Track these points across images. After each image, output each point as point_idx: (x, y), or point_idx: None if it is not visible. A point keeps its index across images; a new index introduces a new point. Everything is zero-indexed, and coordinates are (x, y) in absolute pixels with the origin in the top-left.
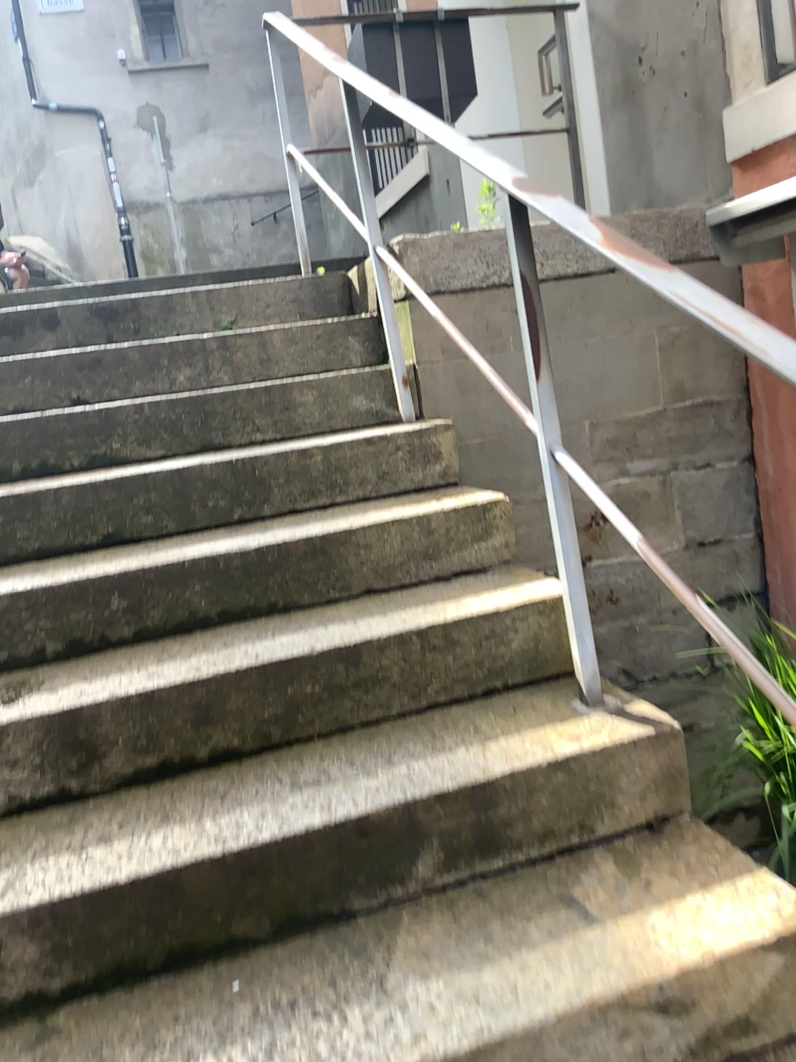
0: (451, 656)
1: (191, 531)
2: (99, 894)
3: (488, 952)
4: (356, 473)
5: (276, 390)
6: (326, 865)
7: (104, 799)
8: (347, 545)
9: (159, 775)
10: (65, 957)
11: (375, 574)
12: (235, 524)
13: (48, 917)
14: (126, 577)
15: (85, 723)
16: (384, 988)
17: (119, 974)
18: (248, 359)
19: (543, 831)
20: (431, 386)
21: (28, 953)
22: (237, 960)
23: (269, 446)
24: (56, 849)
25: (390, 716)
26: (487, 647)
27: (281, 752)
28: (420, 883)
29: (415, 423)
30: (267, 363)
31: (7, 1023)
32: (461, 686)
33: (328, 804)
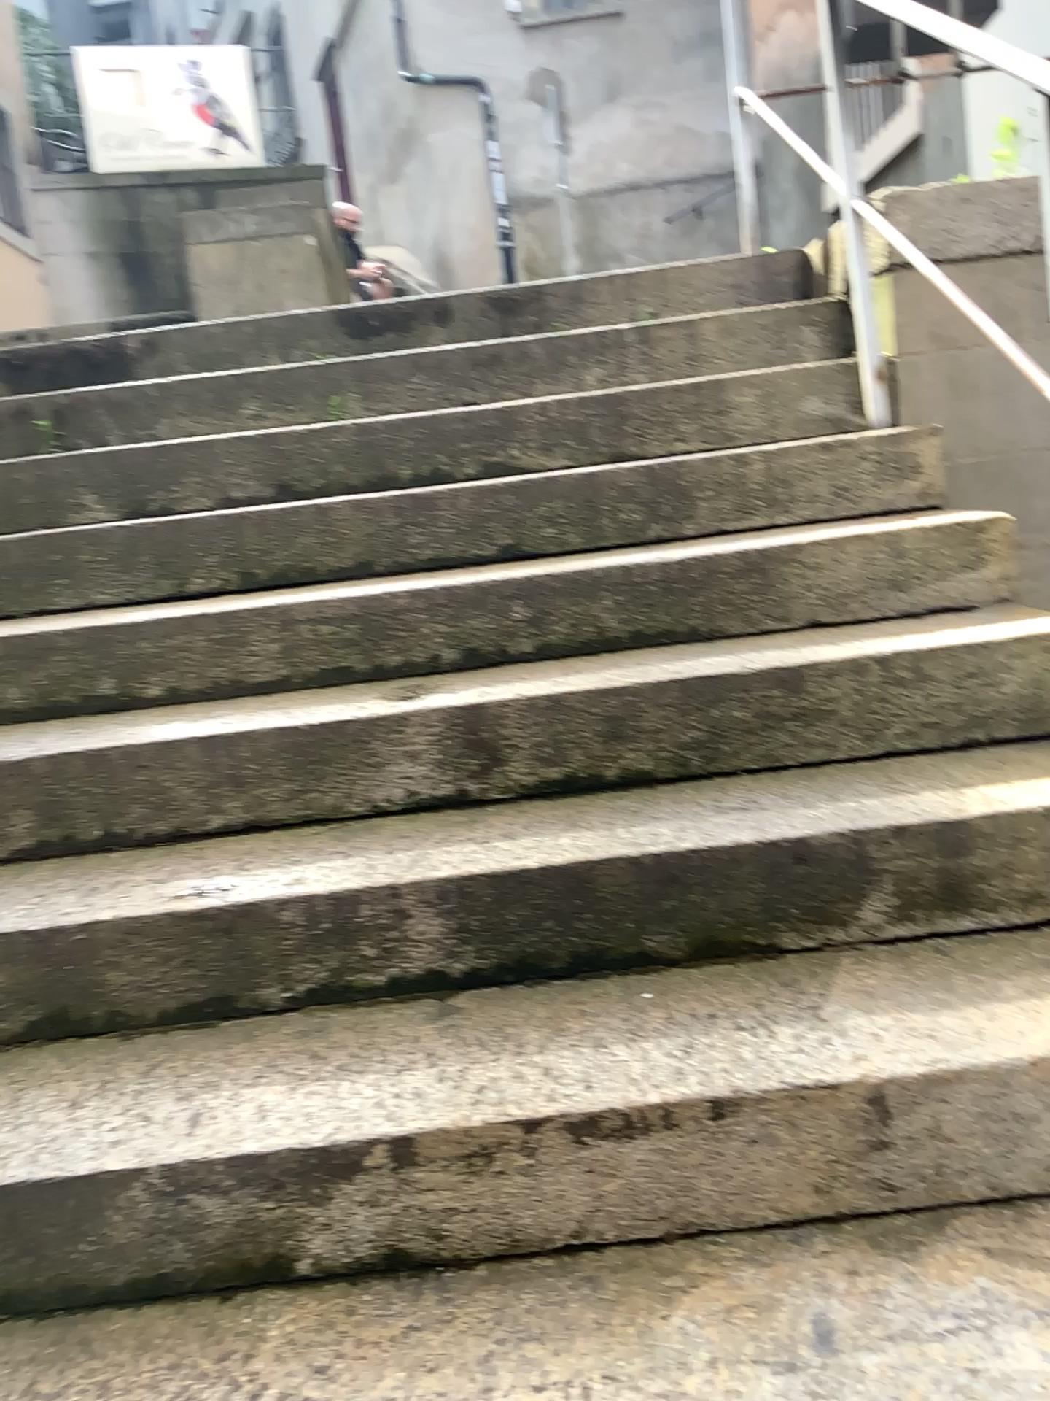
0: (920, 691)
1: (602, 544)
2: (507, 880)
3: (948, 996)
4: (805, 488)
5: (707, 391)
6: (756, 890)
7: (505, 806)
8: (792, 563)
9: (565, 789)
10: (470, 942)
11: (824, 600)
12: (654, 539)
13: (456, 896)
14: (532, 581)
15: (490, 723)
16: (820, 1015)
17: (523, 970)
18: (674, 355)
19: (1026, 891)
20: (909, 388)
21: (434, 930)
22: (650, 975)
23: (697, 454)
24: (459, 842)
25: (836, 757)
26: (966, 685)
27: (703, 781)
28: (866, 928)
29: (884, 431)
30: (696, 359)
31: (407, 1001)
32: (929, 729)
33: (761, 825)
